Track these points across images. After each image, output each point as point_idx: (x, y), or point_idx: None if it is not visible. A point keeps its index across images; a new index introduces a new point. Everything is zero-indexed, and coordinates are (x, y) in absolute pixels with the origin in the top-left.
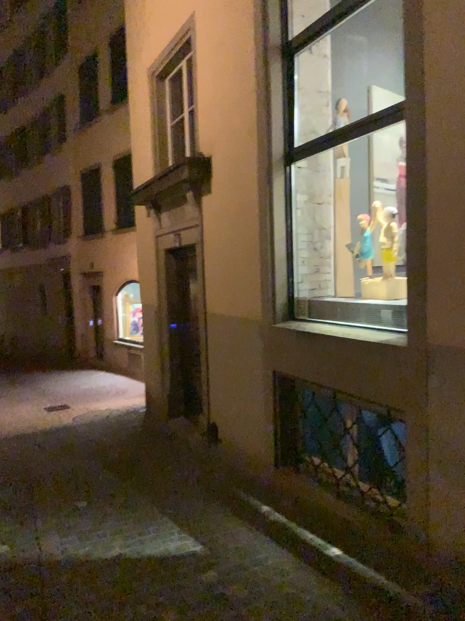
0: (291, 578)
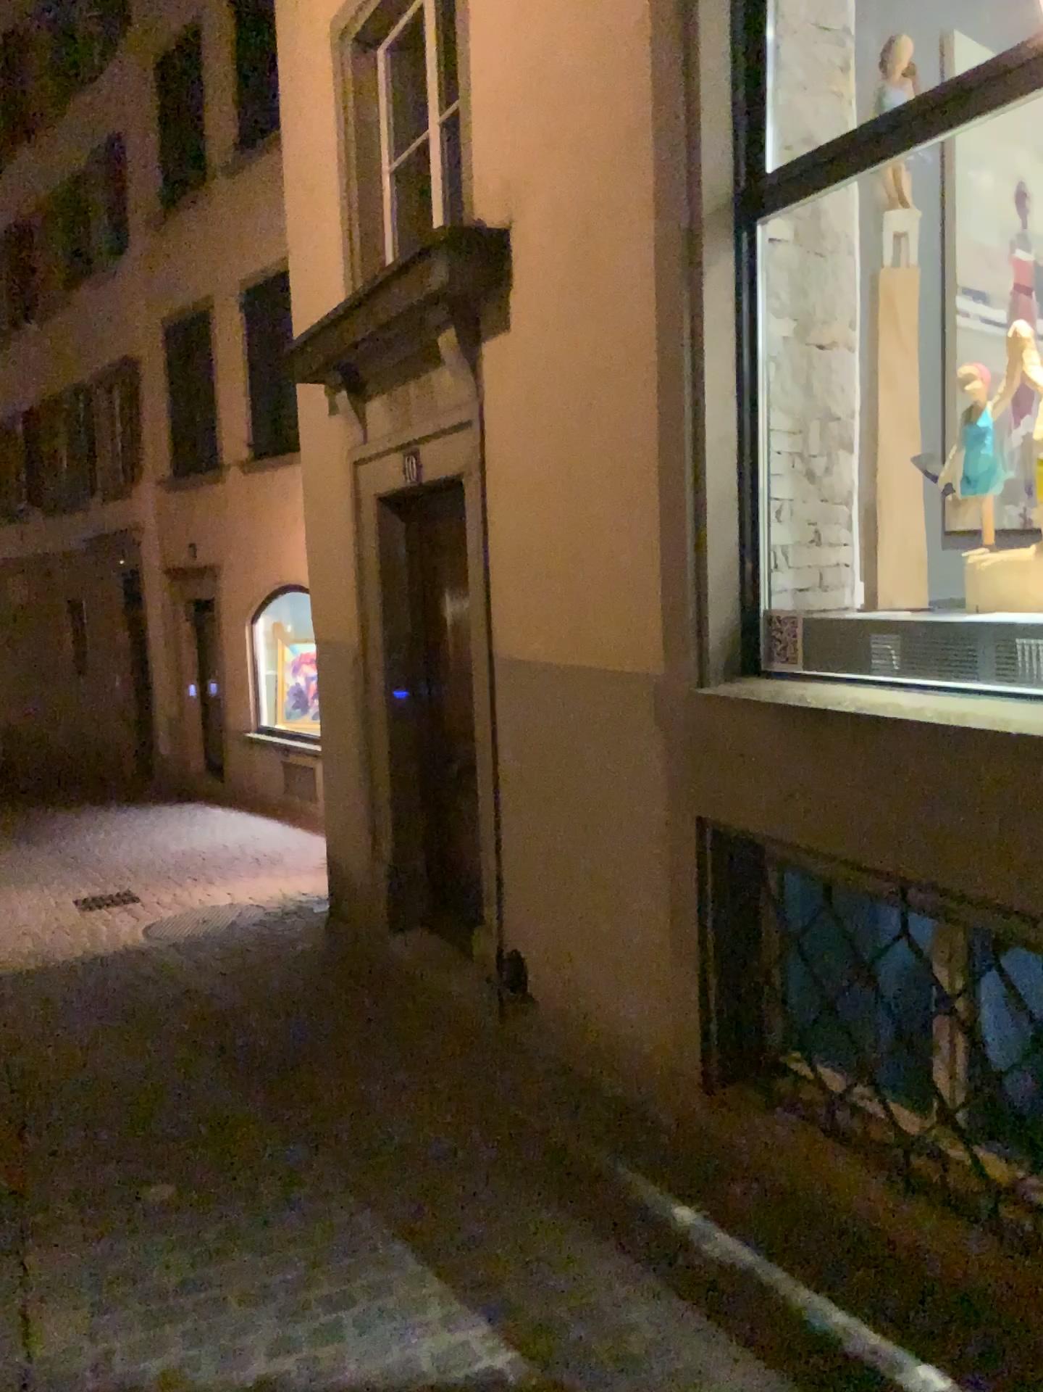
0: None
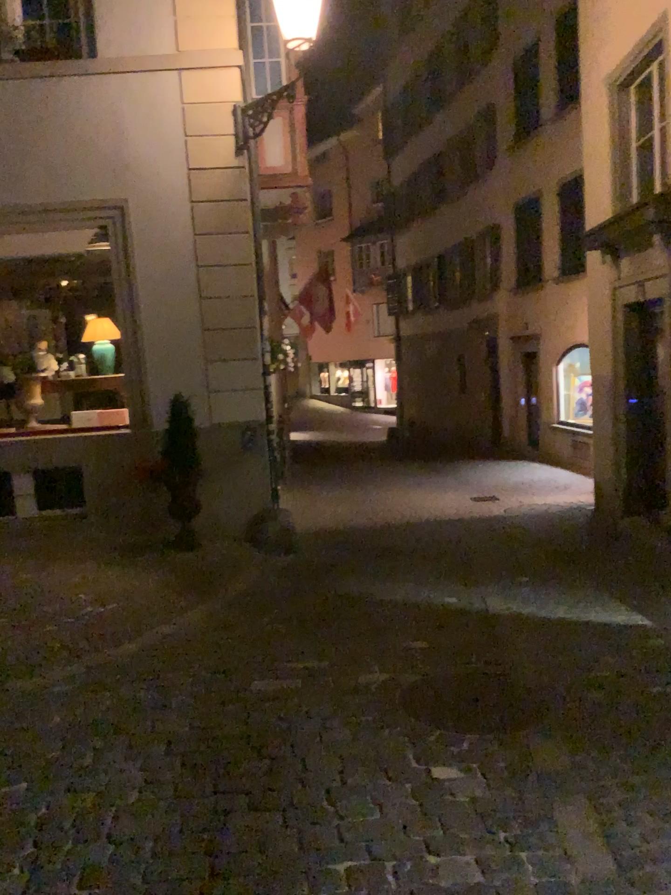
0: None
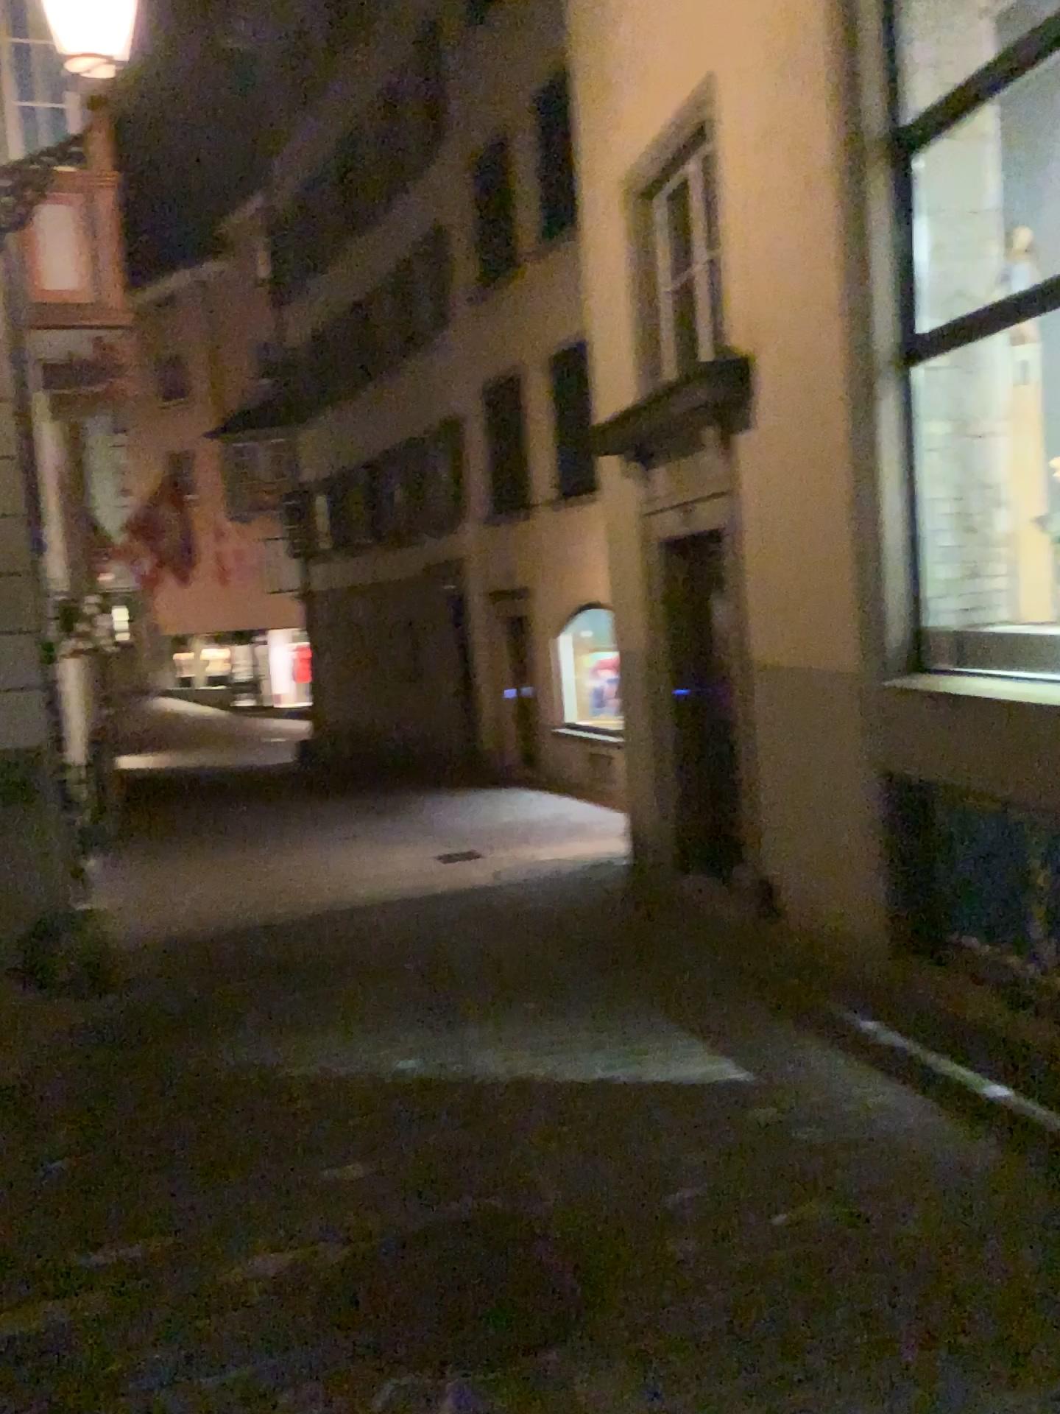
0: (916, 1127)
